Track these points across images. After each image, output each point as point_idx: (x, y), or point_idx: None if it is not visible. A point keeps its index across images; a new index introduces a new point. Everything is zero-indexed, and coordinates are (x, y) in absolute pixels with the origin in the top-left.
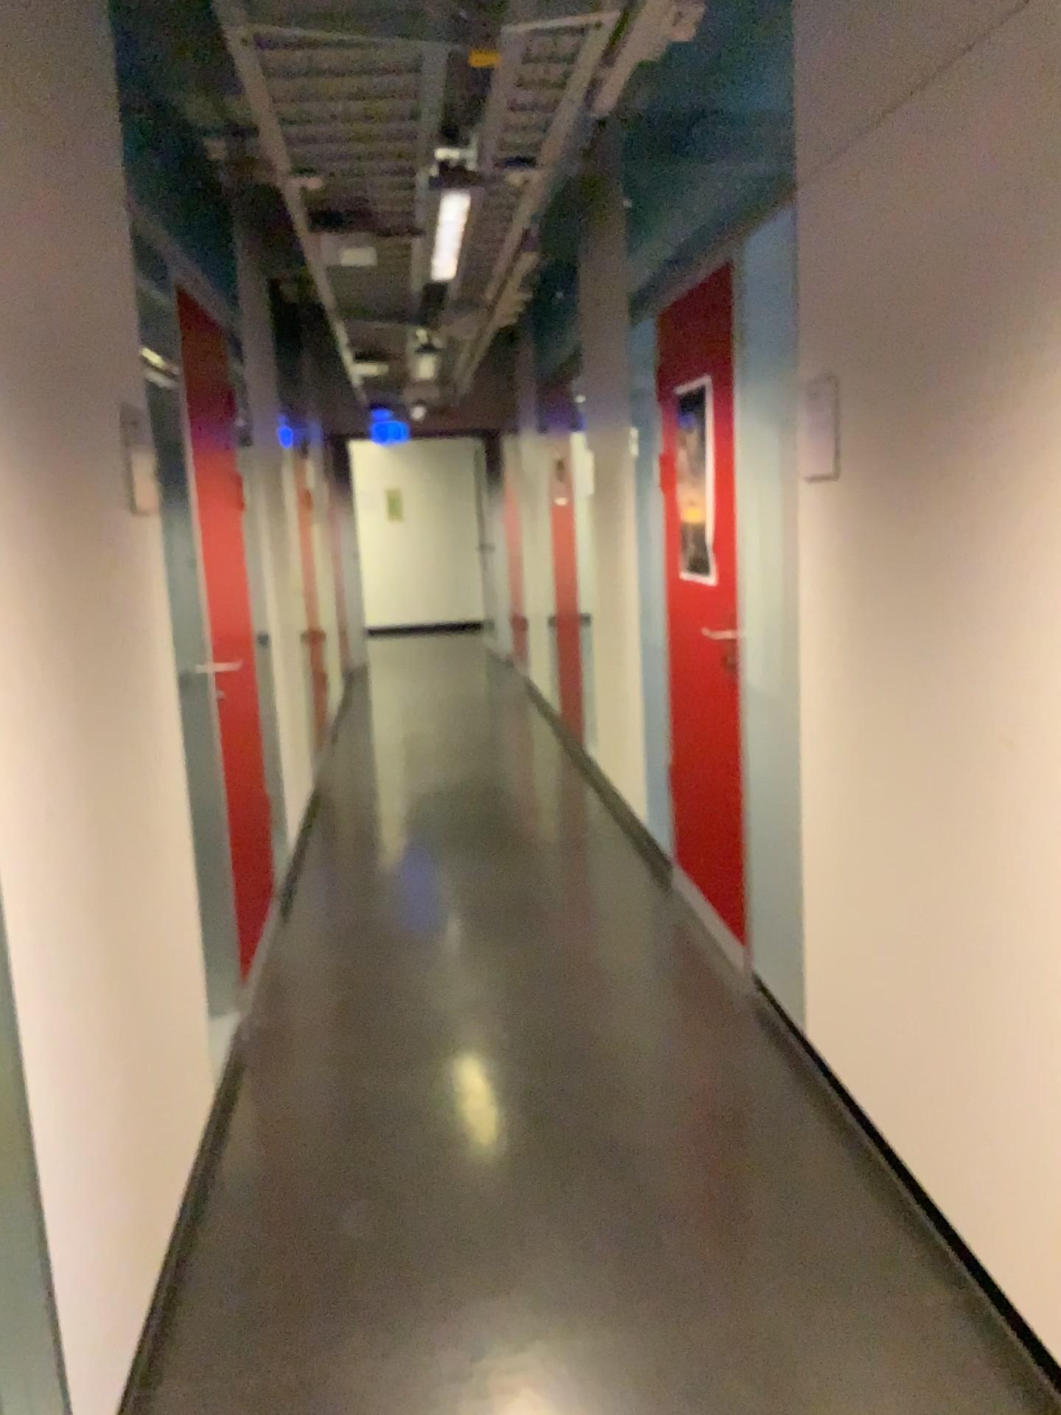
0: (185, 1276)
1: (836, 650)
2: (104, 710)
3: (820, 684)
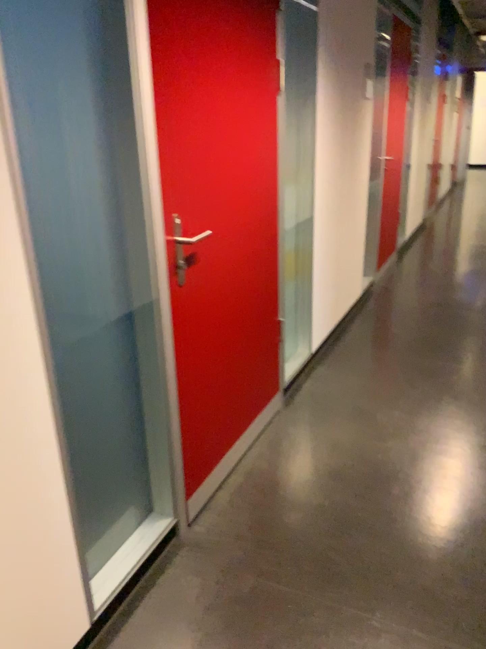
0: (343, 330)
1: None
2: (343, 159)
3: None
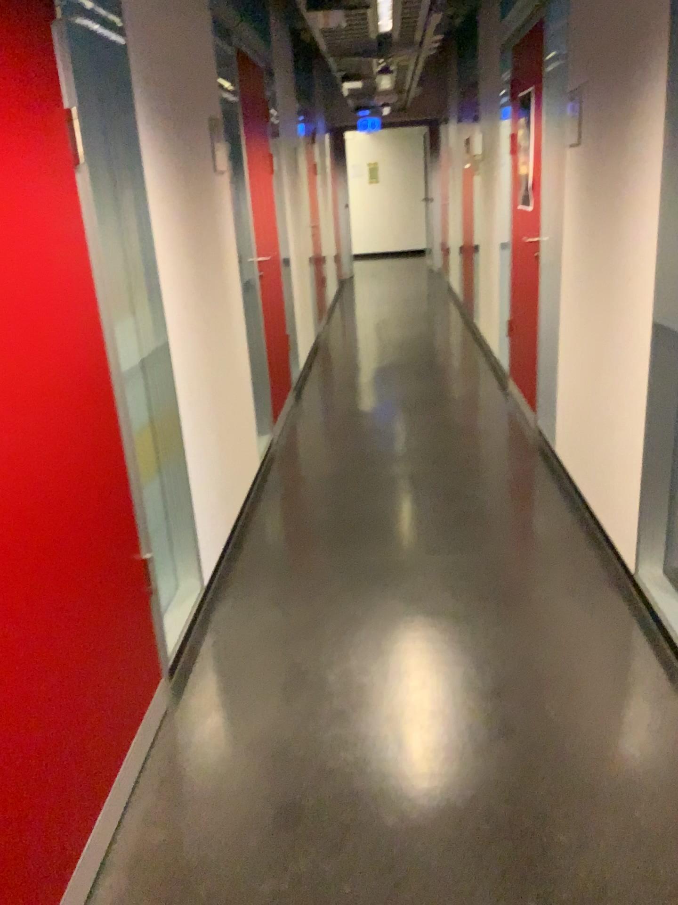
0: (245, 531)
1: (575, 243)
2: (204, 267)
3: (569, 263)
